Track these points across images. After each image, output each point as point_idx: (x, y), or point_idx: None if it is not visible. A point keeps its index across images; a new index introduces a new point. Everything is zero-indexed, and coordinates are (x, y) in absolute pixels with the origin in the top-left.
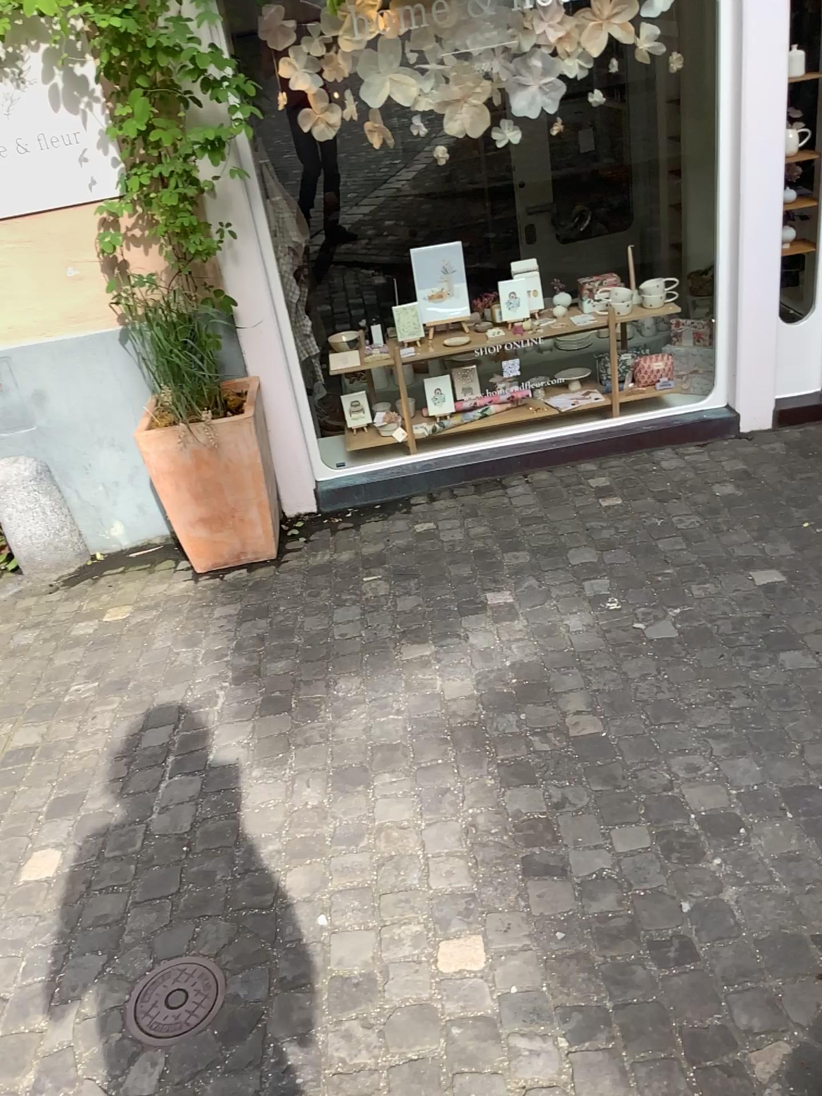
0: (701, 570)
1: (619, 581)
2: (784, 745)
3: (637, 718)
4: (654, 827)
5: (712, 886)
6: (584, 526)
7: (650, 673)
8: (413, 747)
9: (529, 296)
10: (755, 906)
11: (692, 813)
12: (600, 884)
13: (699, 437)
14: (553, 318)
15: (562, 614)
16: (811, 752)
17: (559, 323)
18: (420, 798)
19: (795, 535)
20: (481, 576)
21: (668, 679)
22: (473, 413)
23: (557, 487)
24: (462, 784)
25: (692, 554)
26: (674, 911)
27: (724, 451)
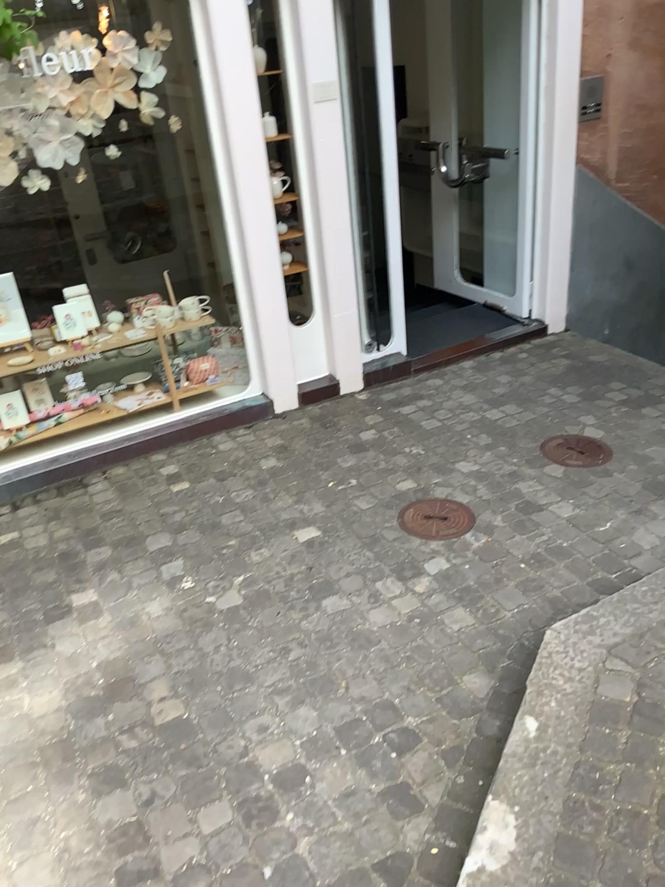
0: (257, 538)
1: (190, 559)
2: (333, 687)
3: (213, 691)
4: (233, 800)
5: (287, 846)
6: (157, 514)
7: (222, 644)
8: (0, 780)
9: (85, 316)
10: (324, 854)
11: (265, 775)
12: (189, 878)
13: (247, 420)
14: (109, 334)
15: (142, 602)
16: (354, 688)
17: (115, 337)
18: (8, 836)
19: (326, 494)
20: (66, 579)
21: (237, 646)
22: (50, 423)
23: (132, 479)
24: (51, 807)
25: (248, 524)
26: (257, 884)
27: (267, 429)
